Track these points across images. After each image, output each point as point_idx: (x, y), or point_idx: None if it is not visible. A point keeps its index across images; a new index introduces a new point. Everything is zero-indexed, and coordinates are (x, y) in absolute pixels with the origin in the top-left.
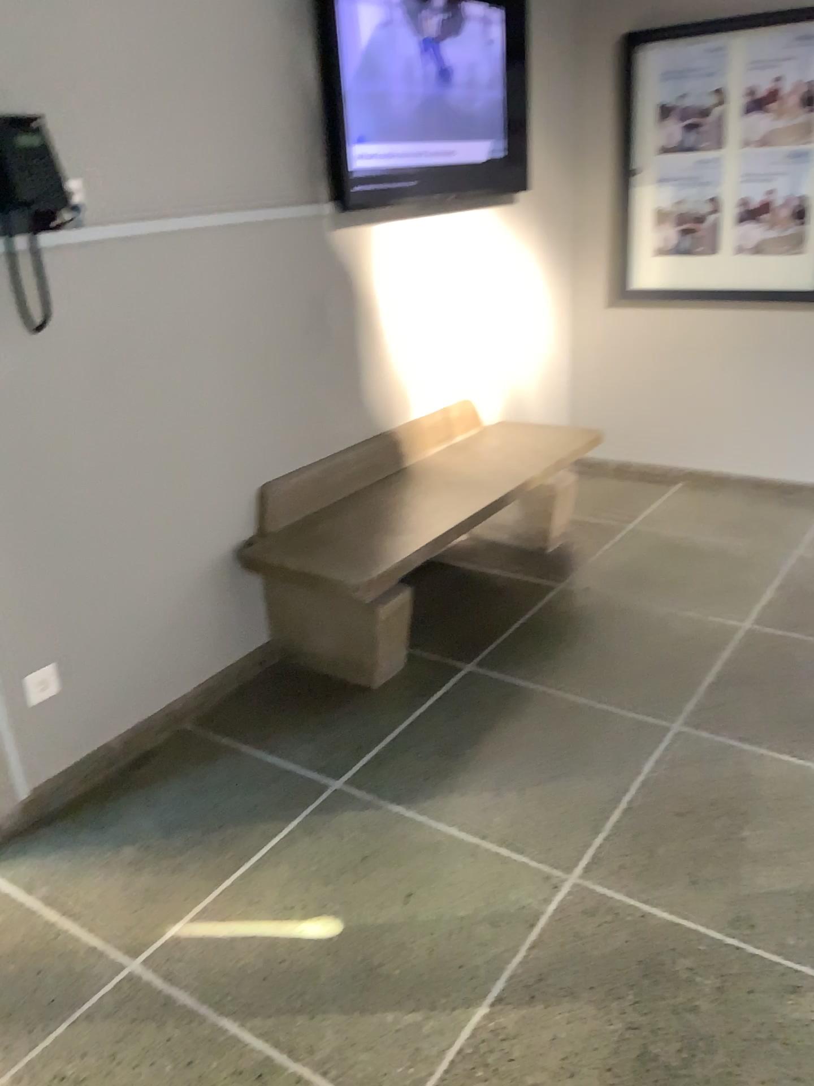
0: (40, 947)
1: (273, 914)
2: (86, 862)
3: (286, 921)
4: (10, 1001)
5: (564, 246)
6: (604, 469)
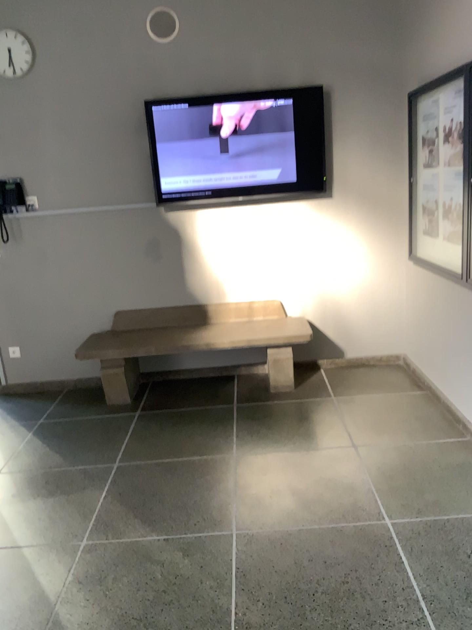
0: None
1: None
2: None
3: None
4: None
5: (388, 222)
6: (409, 368)
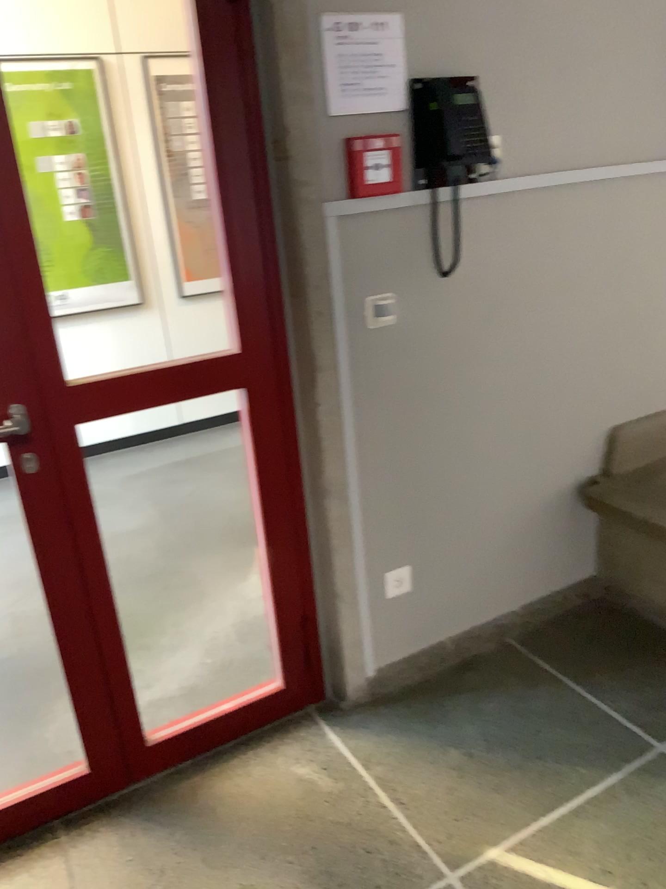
0: (372, 823)
1: (590, 871)
2: (415, 751)
3: (603, 885)
4: (345, 870)
5: None
6: None
